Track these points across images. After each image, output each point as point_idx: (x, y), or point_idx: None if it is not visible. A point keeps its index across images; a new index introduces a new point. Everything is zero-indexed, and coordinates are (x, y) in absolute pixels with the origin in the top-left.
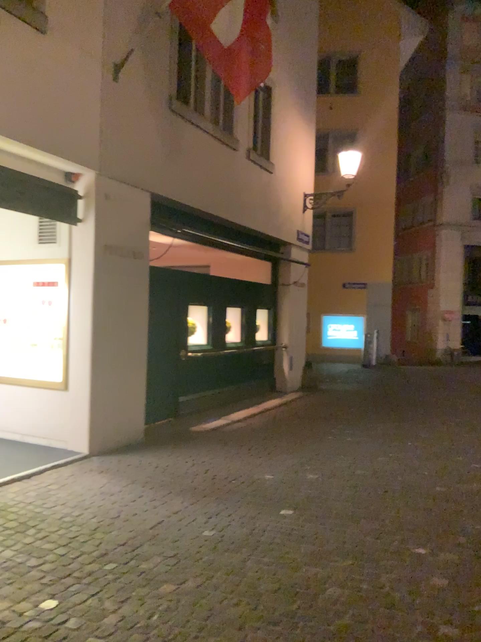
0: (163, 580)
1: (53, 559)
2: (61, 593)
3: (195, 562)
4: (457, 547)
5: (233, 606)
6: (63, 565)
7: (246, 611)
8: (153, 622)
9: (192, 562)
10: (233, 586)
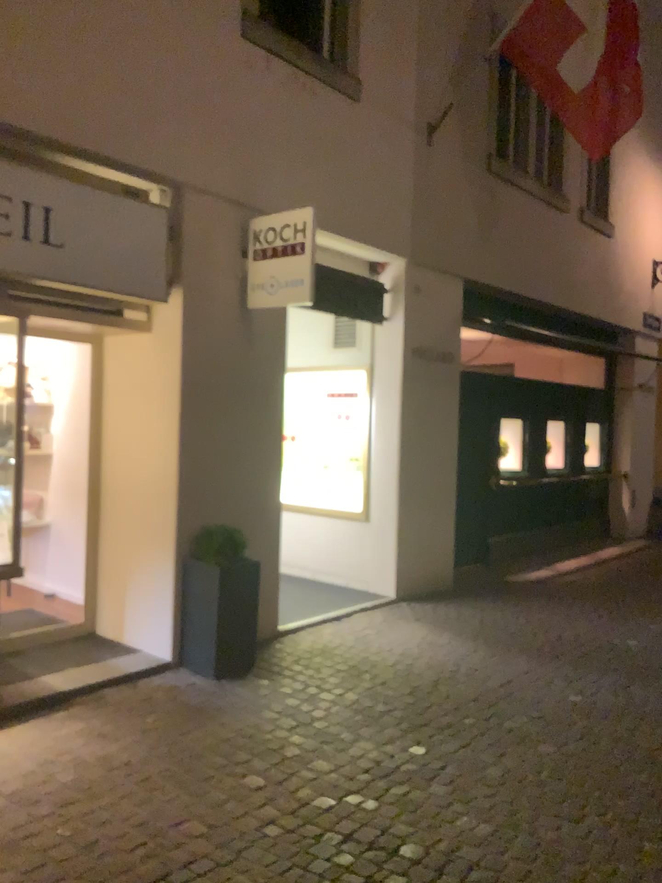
0: (539, 739)
1: (403, 707)
2: (427, 740)
3: (570, 725)
4: None
5: (634, 774)
6: (417, 713)
7: (652, 781)
8: (544, 778)
9: (567, 725)
10: (627, 754)
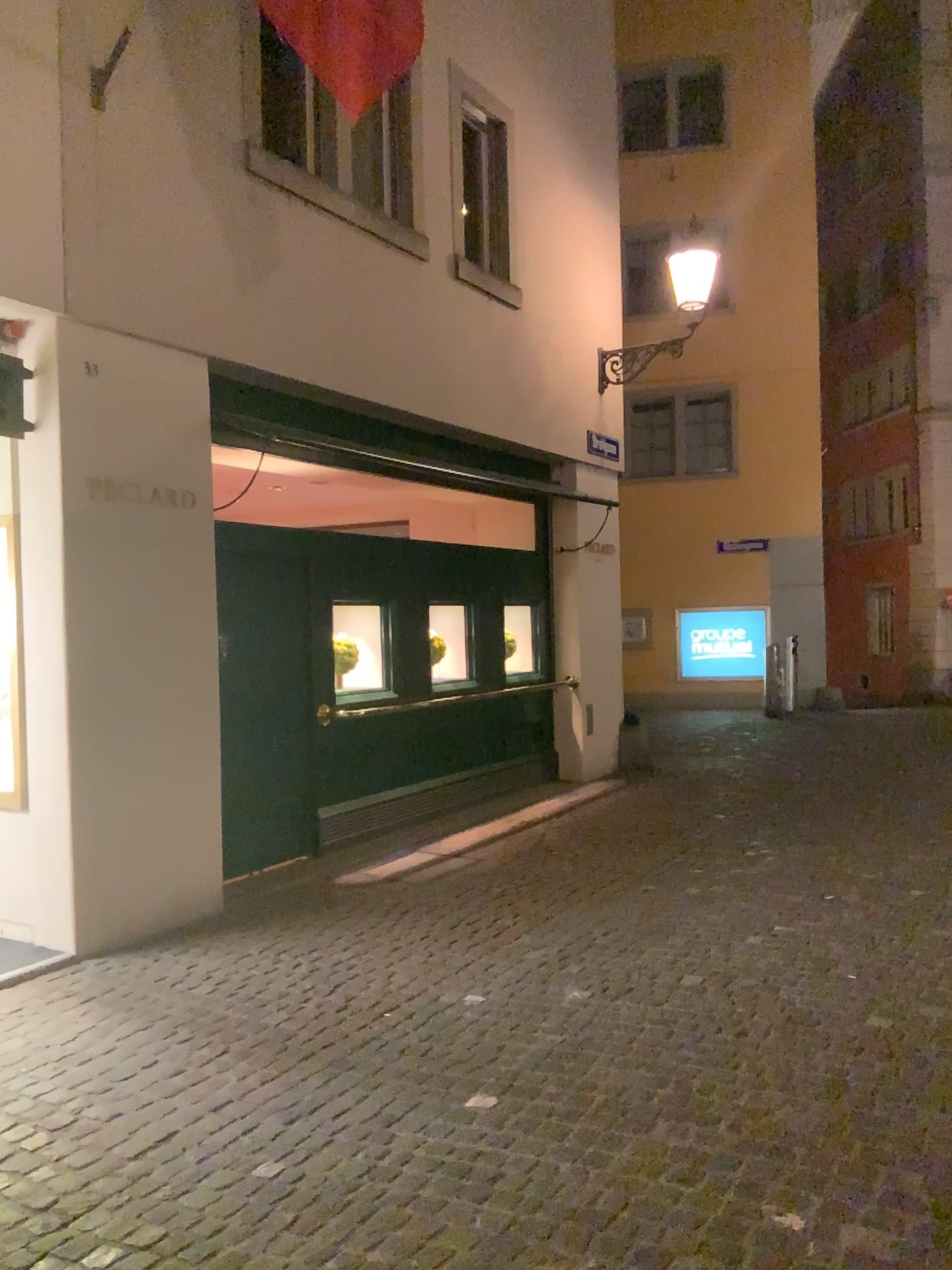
0: None
1: None
2: None
3: None
4: (894, 1208)
5: None
6: None
7: None
8: None
9: None
10: None
